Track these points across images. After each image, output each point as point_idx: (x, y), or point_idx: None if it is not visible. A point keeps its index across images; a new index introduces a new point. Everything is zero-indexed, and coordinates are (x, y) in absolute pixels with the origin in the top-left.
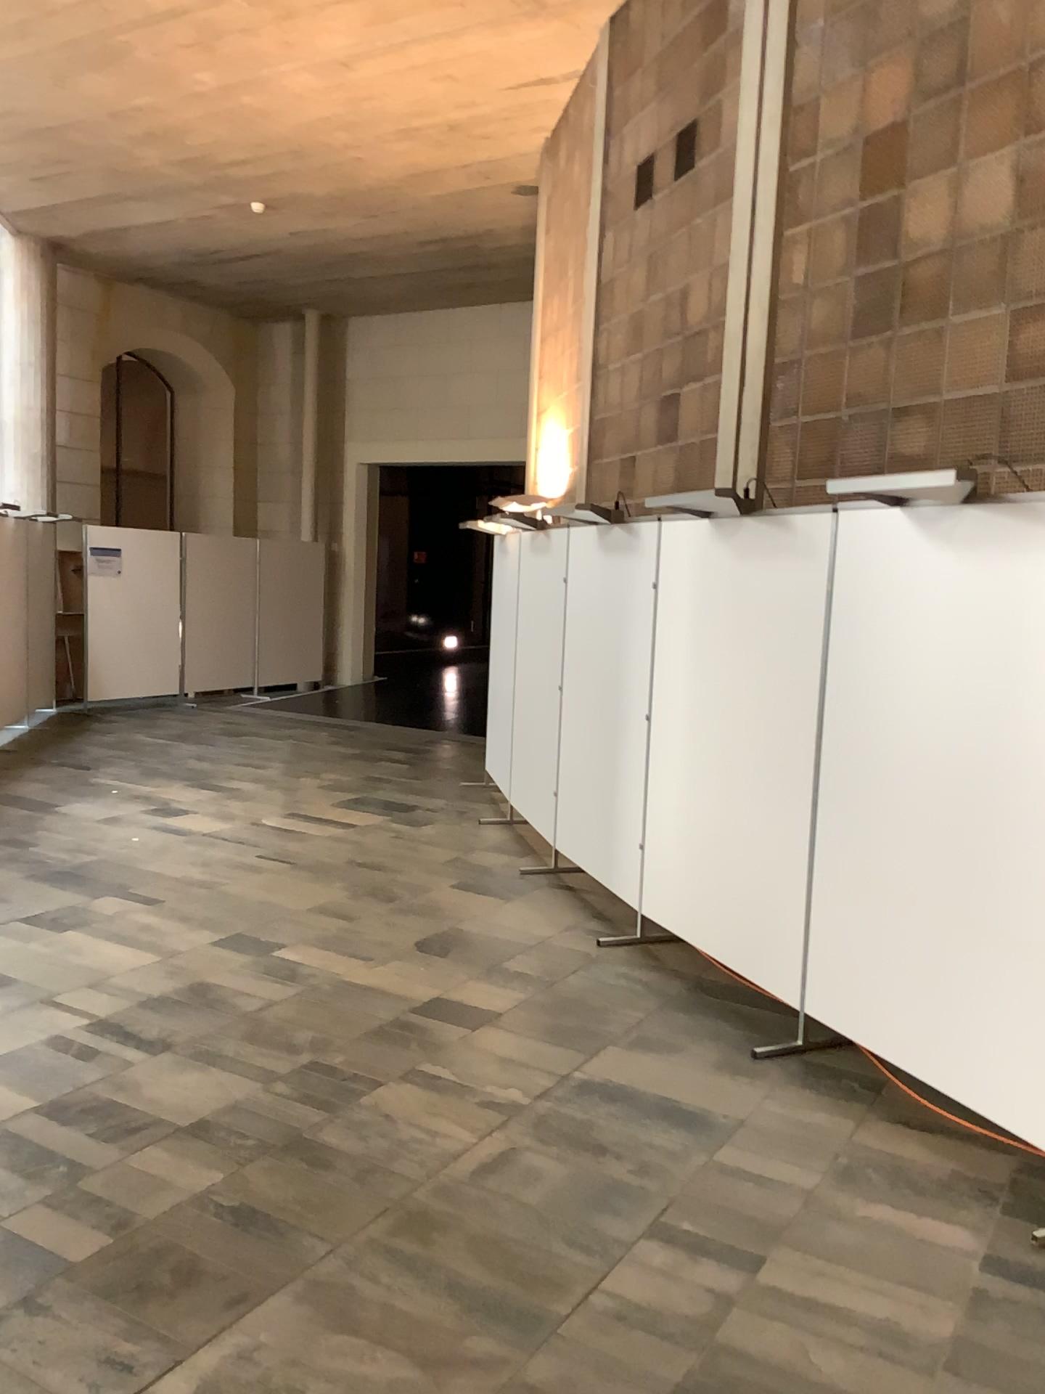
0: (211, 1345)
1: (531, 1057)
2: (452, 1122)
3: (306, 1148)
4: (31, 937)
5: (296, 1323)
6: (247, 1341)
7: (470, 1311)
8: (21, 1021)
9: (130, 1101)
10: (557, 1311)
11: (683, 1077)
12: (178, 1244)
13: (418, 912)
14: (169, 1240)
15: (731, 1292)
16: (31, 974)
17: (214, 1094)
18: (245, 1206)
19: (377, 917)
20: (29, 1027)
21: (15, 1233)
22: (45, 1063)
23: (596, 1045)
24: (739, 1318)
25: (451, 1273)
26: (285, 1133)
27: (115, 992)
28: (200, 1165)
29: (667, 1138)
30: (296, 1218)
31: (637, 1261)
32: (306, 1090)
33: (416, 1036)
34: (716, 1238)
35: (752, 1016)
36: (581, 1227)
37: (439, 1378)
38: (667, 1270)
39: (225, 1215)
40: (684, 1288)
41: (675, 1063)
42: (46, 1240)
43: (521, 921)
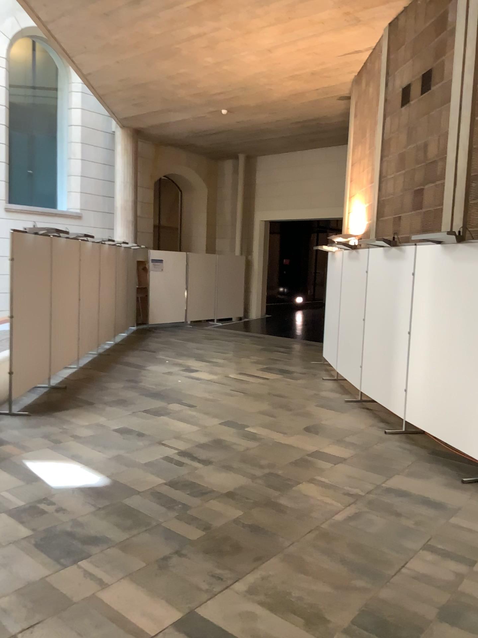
0: (251, 572)
1: (362, 476)
2: (333, 499)
3: (274, 505)
4: (148, 418)
5: (282, 568)
6: (264, 572)
7: (351, 570)
8: (151, 450)
9: (200, 482)
10: (388, 574)
11: (430, 489)
12: (230, 536)
13: (303, 416)
14: (227, 534)
15: (462, 573)
16: (151, 432)
17: (233, 482)
18: (254, 525)
19: (286, 417)
20: (154, 453)
21: (168, 527)
22: (164, 466)
23: (390, 473)
24: (467, 583)
25: (342, 556)
26: (265, 499)
27: (185, 441)
28: (233, 508)
29: (427, 512)
30: (275, 531)
31: (420, 558)
32: (270, 483)
33: (311, 465)
34: (453, 552)
35: (459, 466)
36: (394, 543)
37: (343, 593)
38: (433, 563)
39: (247, 527)
40: (441, 570)
41: (427, 482)
42: (180, 530)
43: (349, 421)
